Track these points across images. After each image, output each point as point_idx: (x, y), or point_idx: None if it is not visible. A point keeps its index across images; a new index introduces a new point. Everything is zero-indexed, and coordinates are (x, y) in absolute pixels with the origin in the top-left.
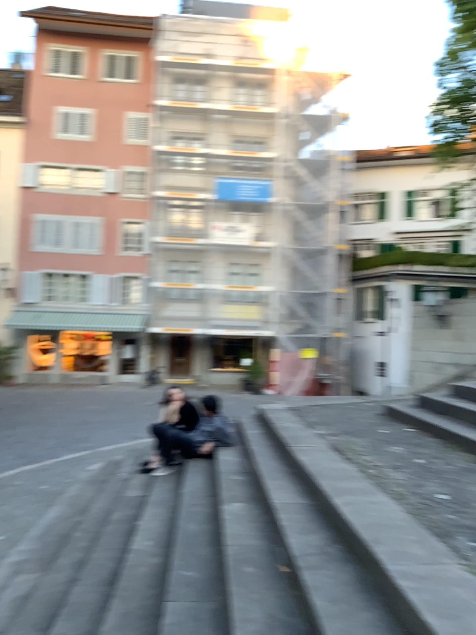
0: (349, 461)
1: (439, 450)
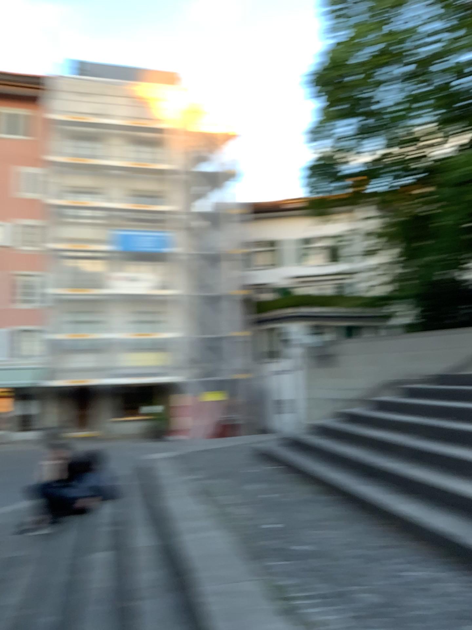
0: (208, 496)
1: (288, 479)
